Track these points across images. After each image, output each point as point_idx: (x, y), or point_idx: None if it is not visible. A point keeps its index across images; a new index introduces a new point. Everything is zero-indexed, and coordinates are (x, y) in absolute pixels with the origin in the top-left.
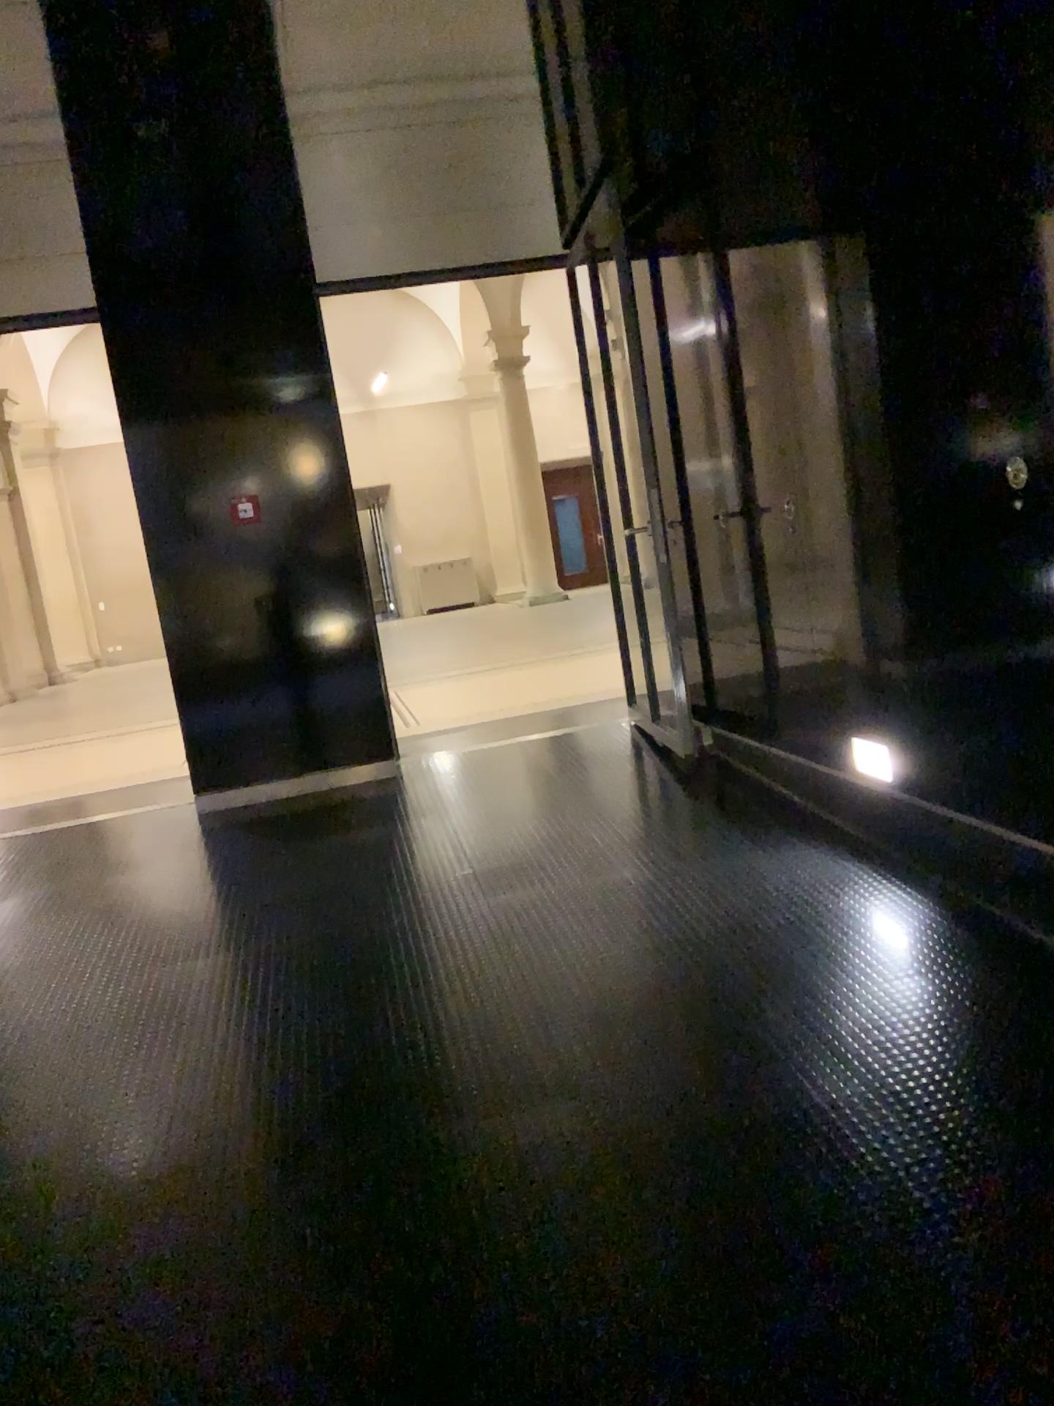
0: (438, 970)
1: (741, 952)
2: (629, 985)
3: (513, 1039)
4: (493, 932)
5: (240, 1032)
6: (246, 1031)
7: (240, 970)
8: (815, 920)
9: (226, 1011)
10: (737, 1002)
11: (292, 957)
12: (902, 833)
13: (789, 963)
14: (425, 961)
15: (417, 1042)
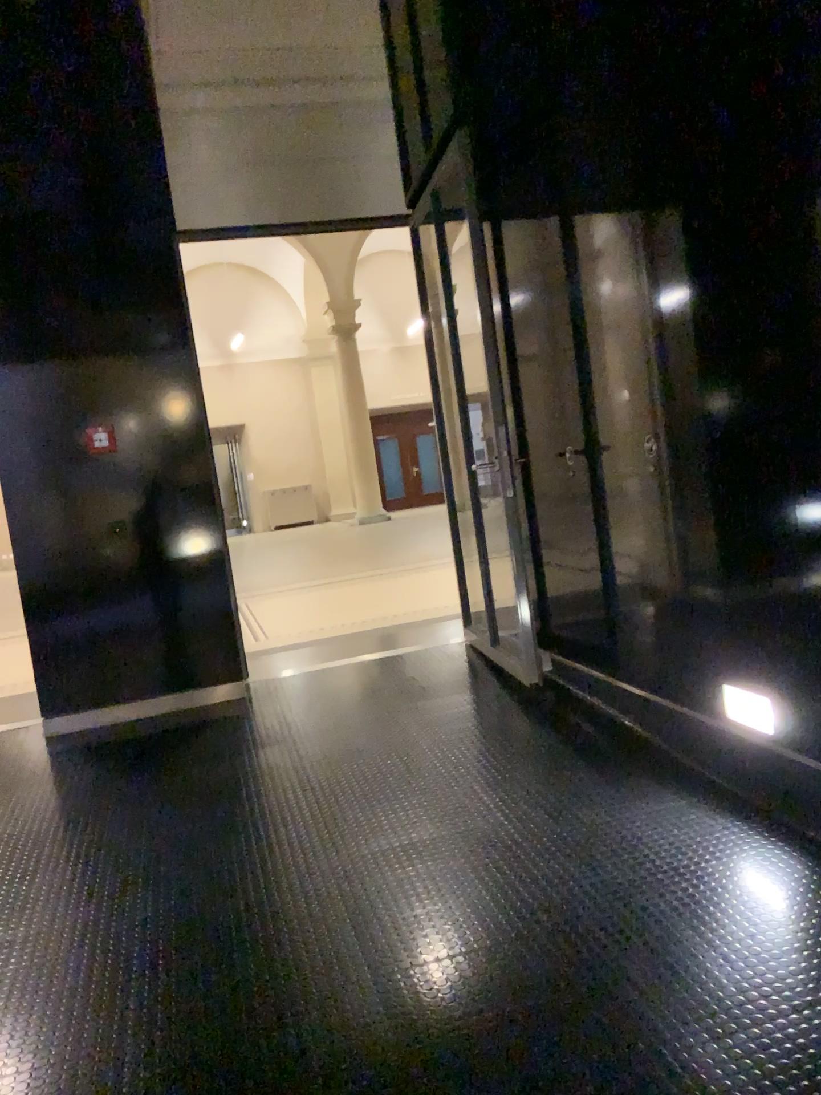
0: (292, 967)
1: (646, 953)
2: (521, 1003)
3: (386, 1094)
4: (352, 910)
5: (48, 1063)
6: (55, 1062)
7: (60, 960)
8: (718, 903)
9: (35, 1029)
10: (660, 1037)
11: (122, 941)
12: (791, 790)
13: (707, 972)
14: (275, 954)
15: (267, 1091)
